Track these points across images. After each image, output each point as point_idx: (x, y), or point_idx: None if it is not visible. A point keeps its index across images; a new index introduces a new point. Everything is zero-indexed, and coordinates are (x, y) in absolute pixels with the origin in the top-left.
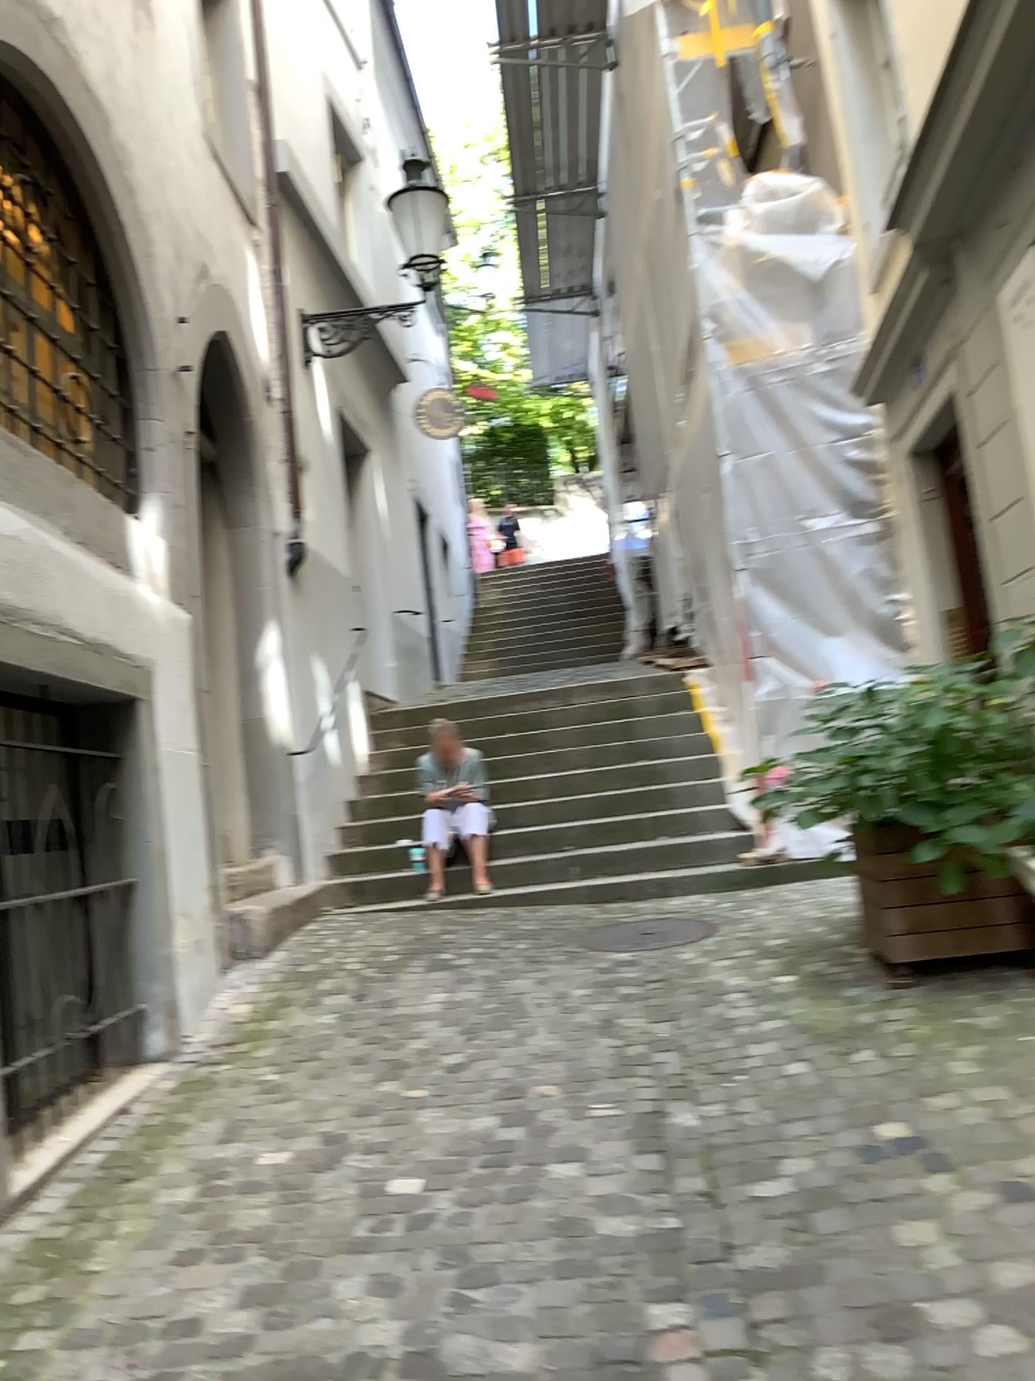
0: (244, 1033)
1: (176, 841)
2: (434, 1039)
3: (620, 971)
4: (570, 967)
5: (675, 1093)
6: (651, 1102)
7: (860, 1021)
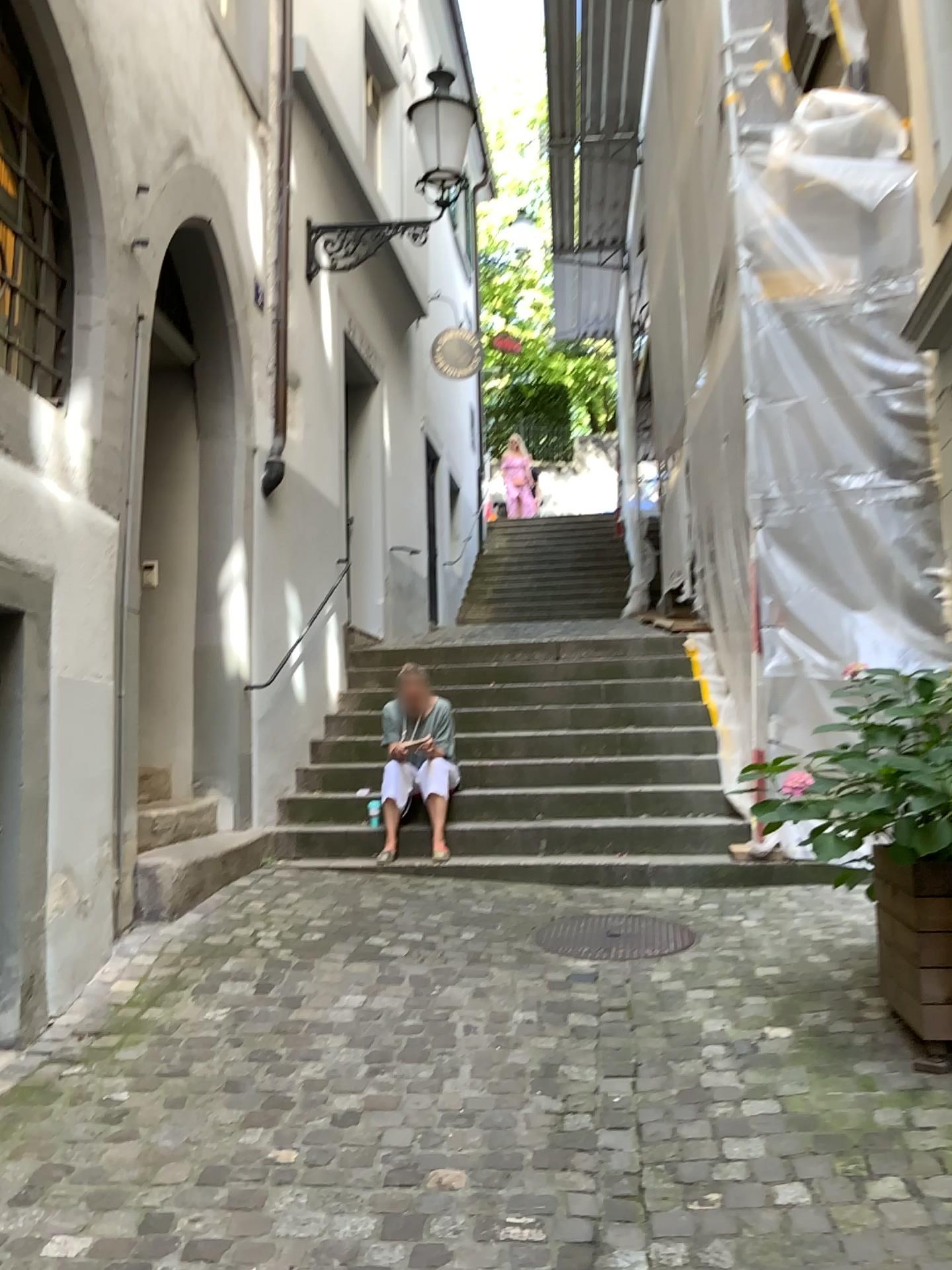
0: (118, 1021)
1: (58, 785)
2: (331, 1065)
3: (574, 991)
4: (517, 974)
5: (620, 1216)
6: (585, 1228)
7: (879, 1126)
